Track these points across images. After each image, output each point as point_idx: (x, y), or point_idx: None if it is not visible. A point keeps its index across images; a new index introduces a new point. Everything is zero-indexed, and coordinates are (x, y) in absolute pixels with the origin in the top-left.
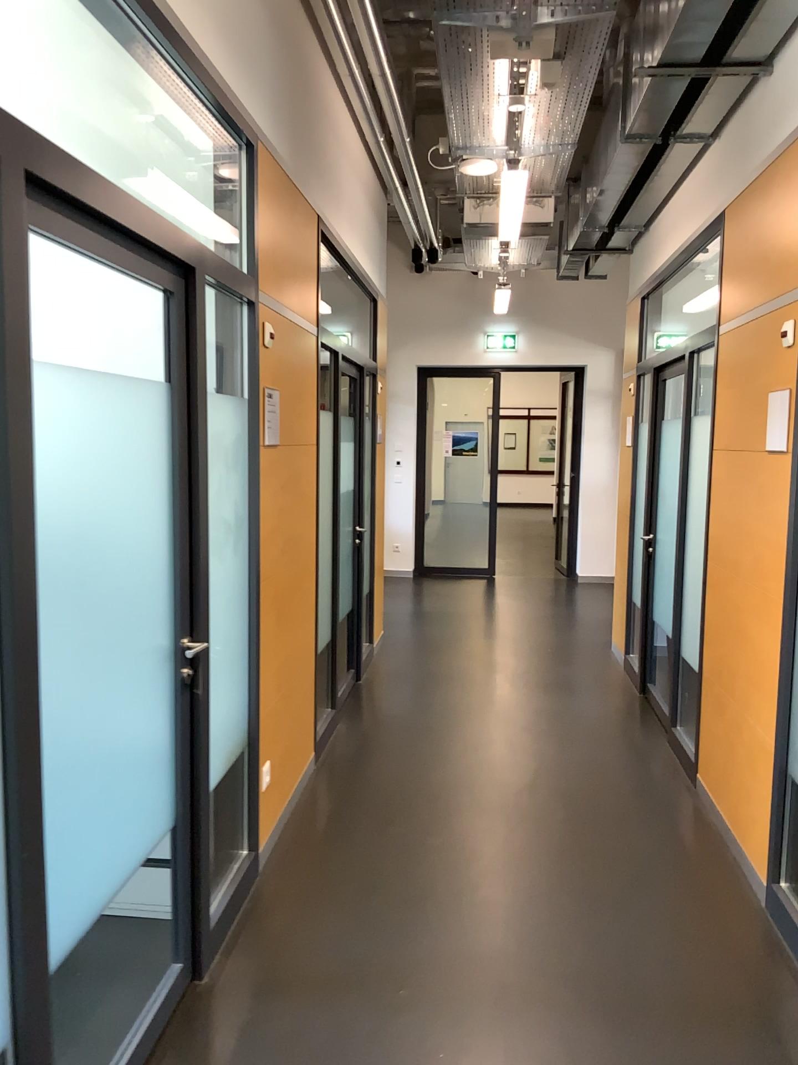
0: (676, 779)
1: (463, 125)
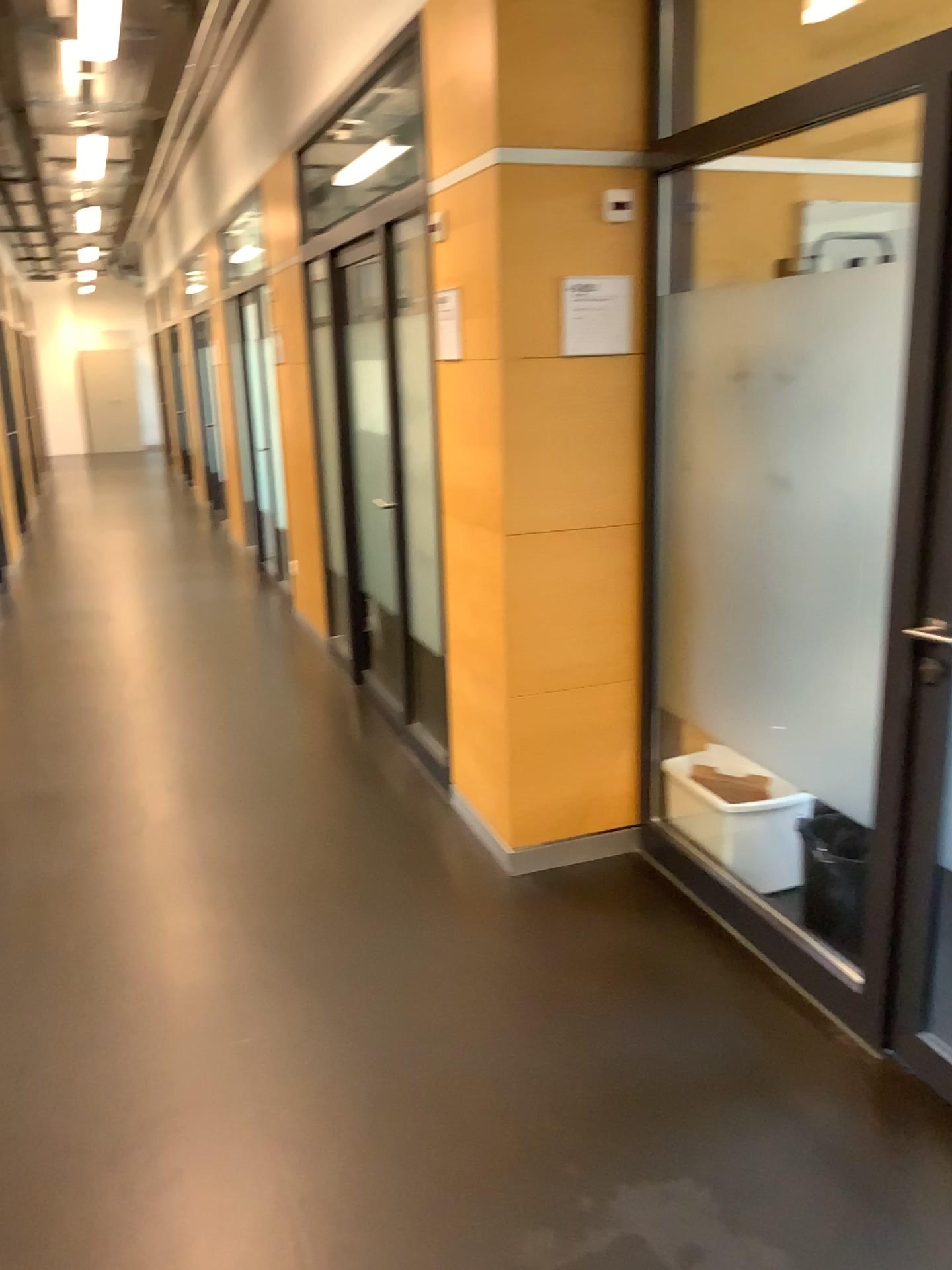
0: None
1: None
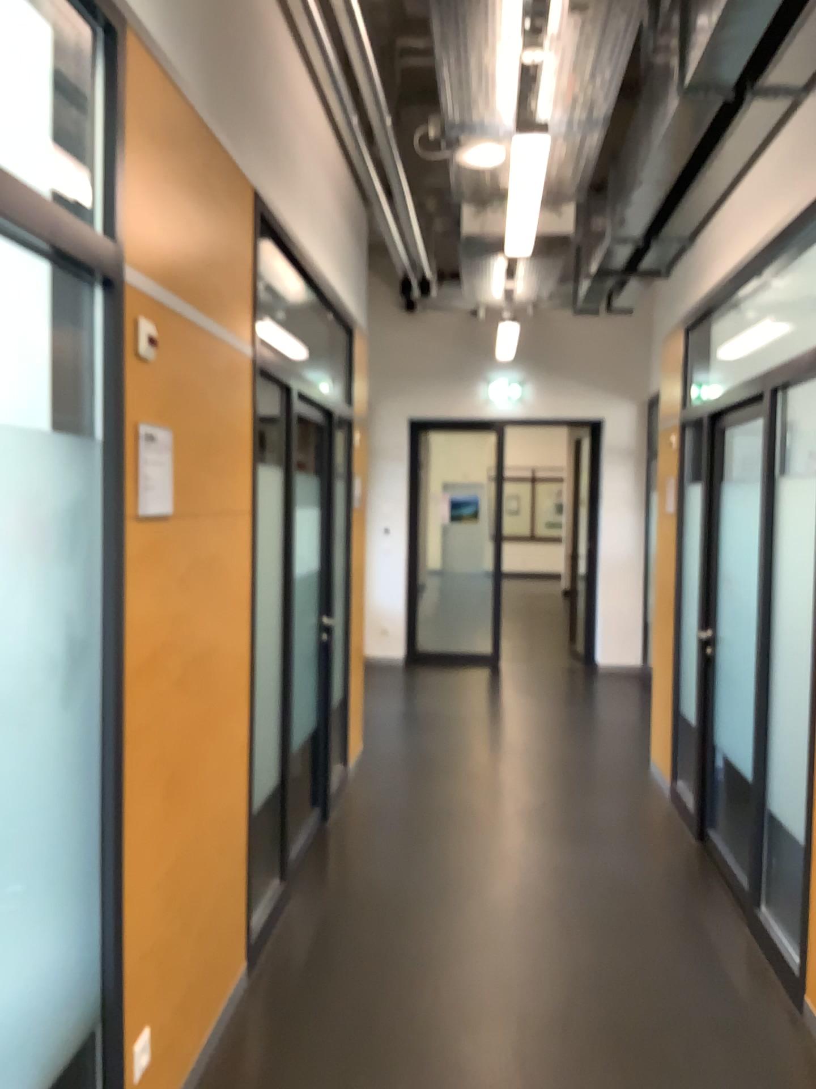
0: (774, 1005)
1: (461, 88)
